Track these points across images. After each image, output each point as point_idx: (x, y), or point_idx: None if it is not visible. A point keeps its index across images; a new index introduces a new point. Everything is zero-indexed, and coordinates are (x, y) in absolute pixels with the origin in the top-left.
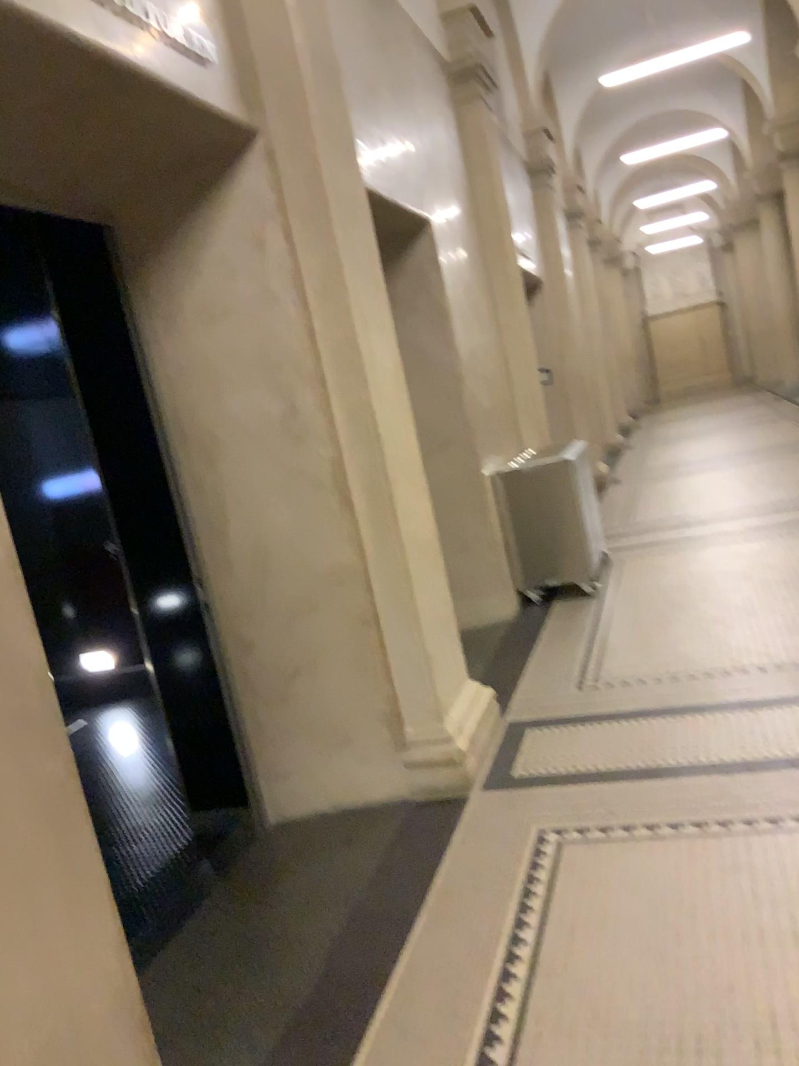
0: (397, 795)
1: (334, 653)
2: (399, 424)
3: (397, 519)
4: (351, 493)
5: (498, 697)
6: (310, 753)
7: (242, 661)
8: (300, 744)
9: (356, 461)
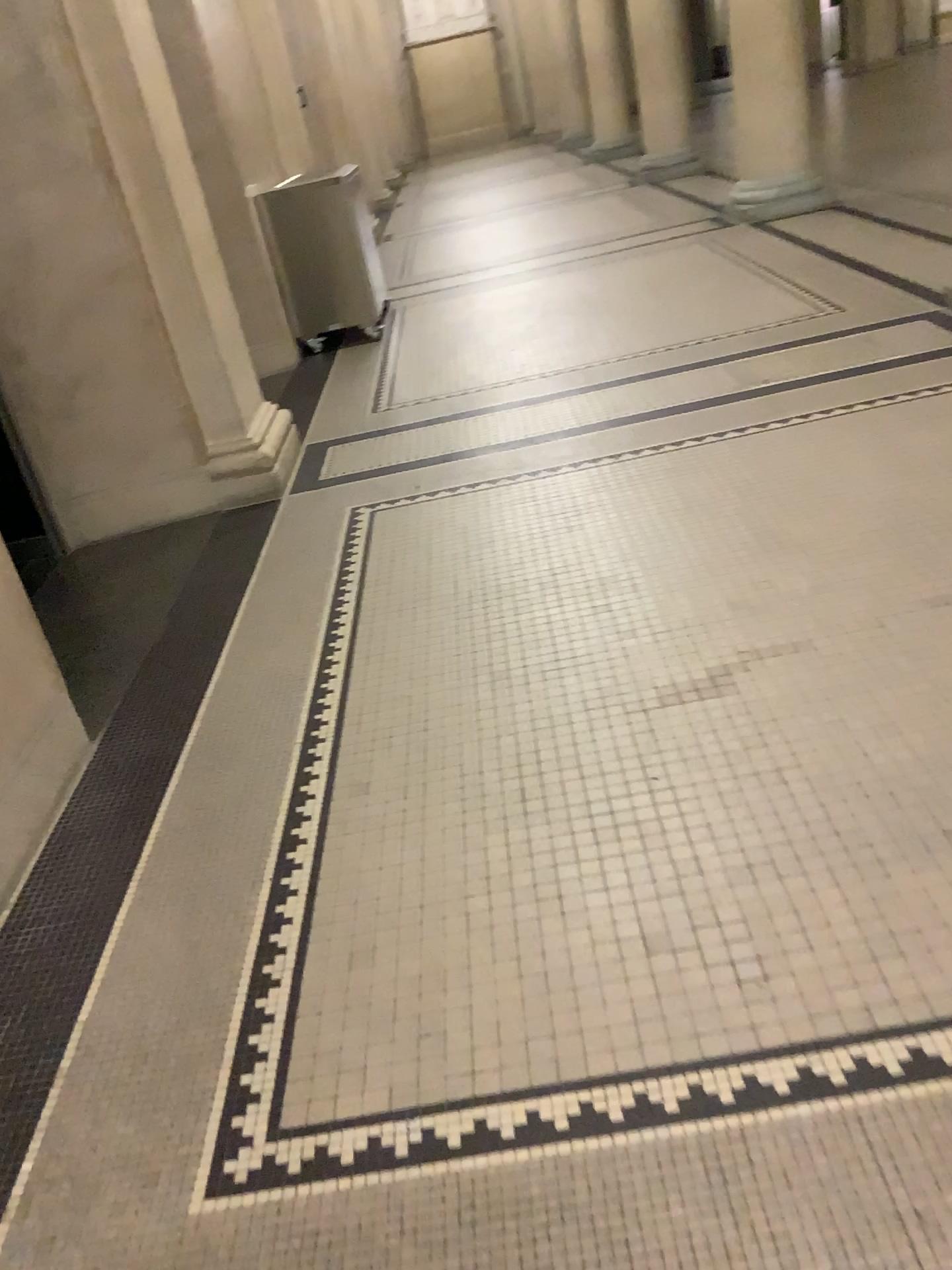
0: (206, 500)
1: (122, 351)
2: (163, 88)
3: (173, 199)
4: (119, 163)
5: (293, 420)
6: (107, 463)
7: (16, 366)
8: (95, 455)
9: (121, 125)
